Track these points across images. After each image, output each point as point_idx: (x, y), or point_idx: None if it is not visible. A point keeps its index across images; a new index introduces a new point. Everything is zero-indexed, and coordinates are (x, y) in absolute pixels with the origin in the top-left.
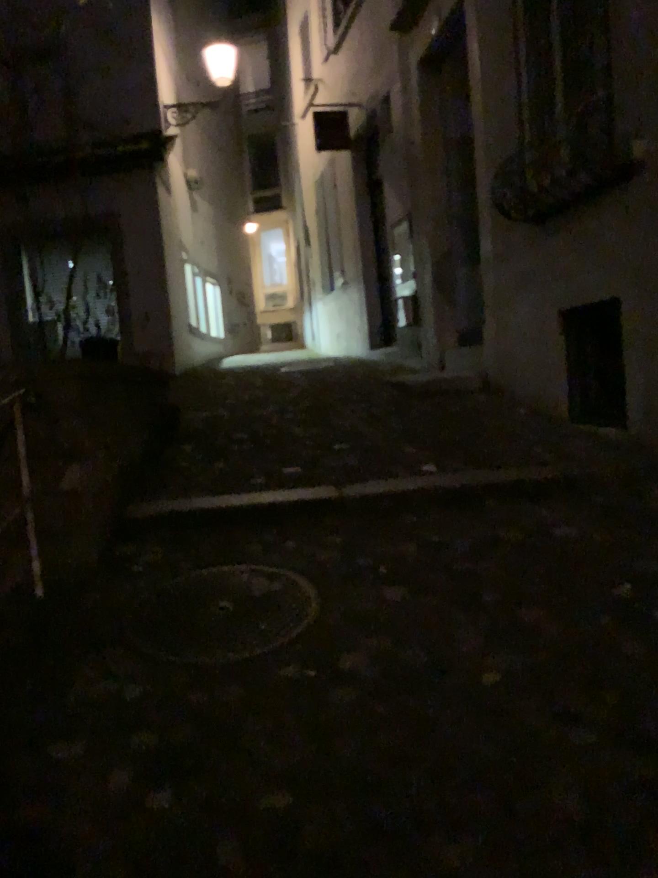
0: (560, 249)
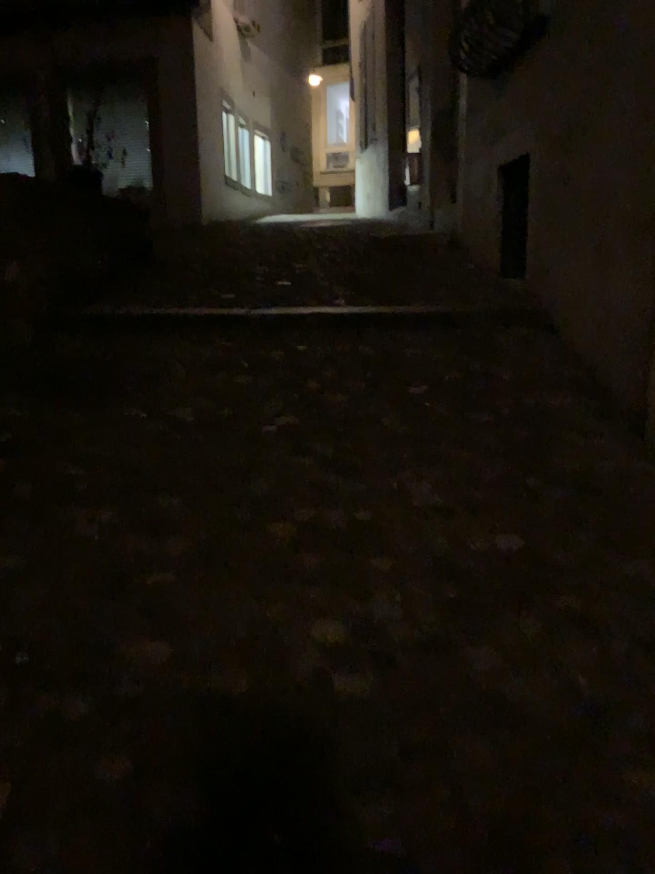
0: (505, 105)
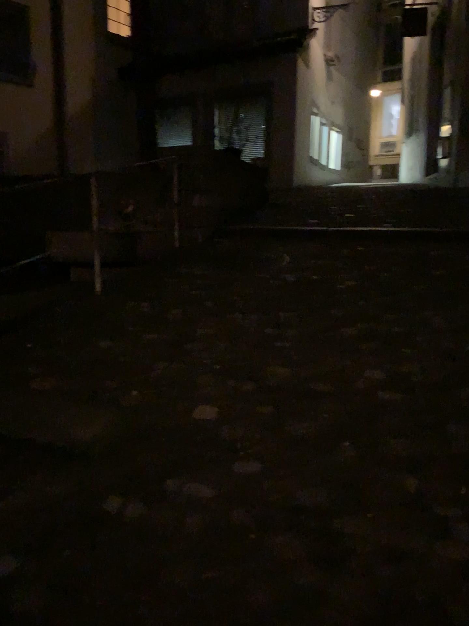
0: None
